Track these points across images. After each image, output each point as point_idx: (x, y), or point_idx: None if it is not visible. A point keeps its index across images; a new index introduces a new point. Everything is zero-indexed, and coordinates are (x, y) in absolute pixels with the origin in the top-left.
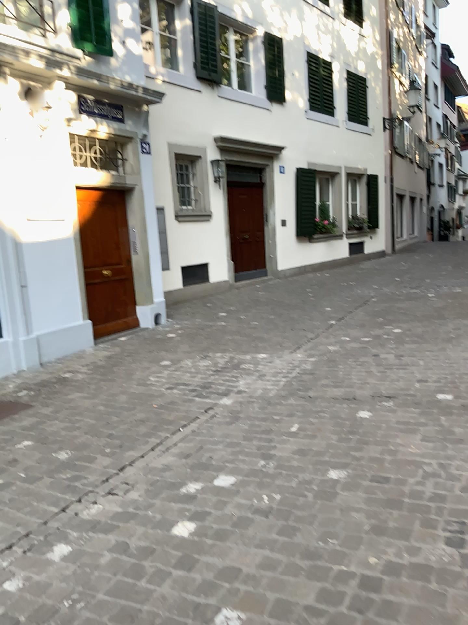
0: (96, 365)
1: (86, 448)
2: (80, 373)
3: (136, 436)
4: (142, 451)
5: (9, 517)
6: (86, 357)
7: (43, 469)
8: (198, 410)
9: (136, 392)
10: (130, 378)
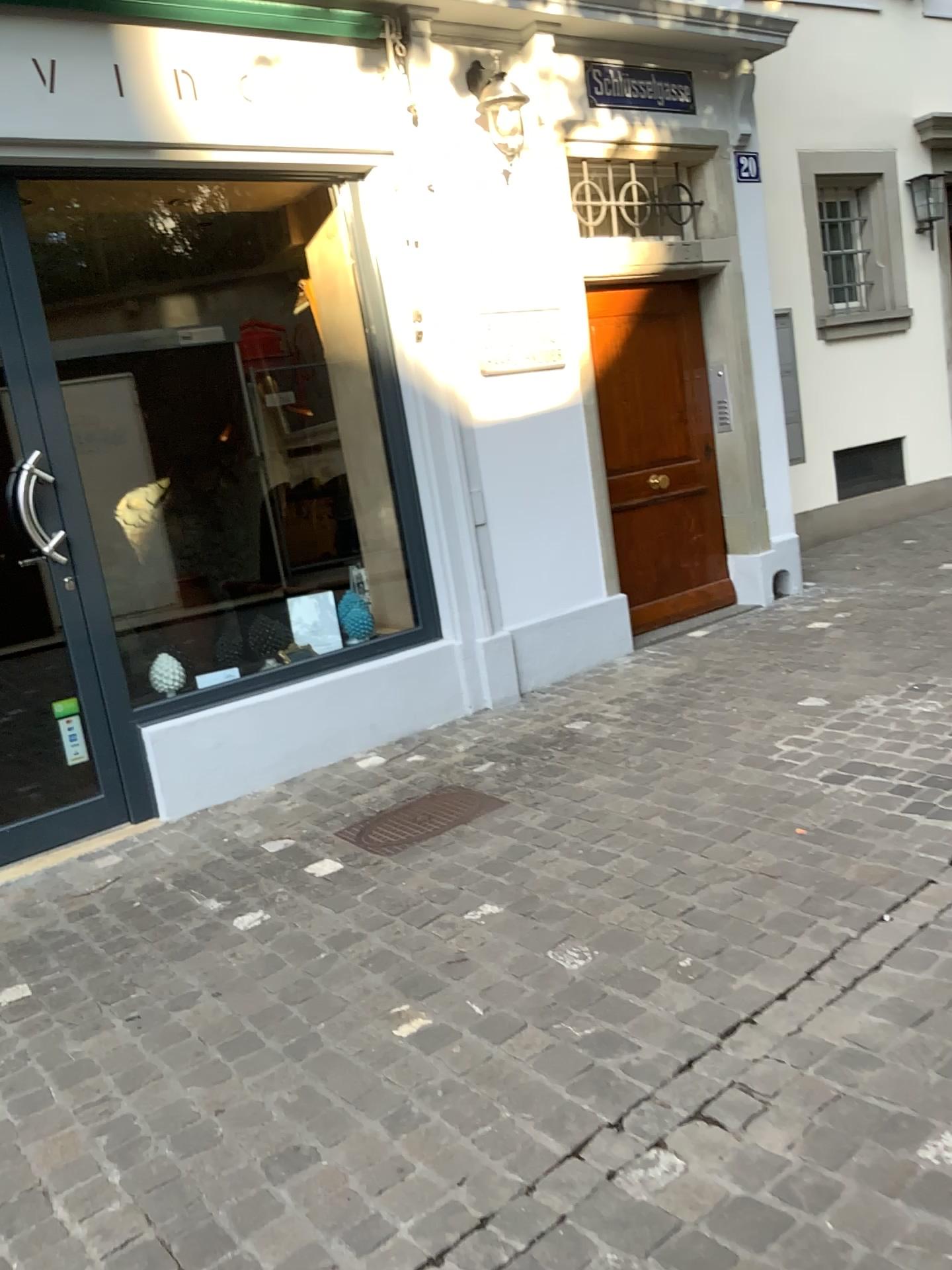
0: (643, 706)
1: (630, 953)
2: (609, 724)
3: (761, 930)
4: (782, 985)
5: (439, 1156)
6: (621, 681)
7: (525, 1008)
8: (931, 857)
9: (749, 787)
10: (727, 743)
